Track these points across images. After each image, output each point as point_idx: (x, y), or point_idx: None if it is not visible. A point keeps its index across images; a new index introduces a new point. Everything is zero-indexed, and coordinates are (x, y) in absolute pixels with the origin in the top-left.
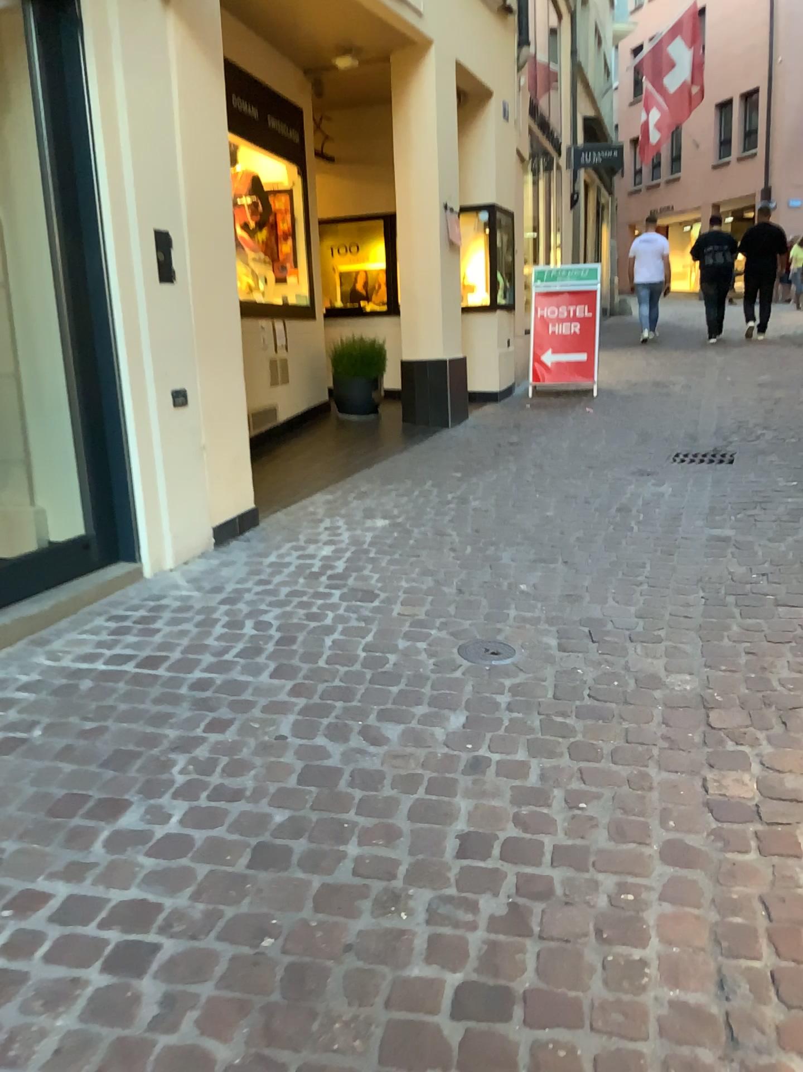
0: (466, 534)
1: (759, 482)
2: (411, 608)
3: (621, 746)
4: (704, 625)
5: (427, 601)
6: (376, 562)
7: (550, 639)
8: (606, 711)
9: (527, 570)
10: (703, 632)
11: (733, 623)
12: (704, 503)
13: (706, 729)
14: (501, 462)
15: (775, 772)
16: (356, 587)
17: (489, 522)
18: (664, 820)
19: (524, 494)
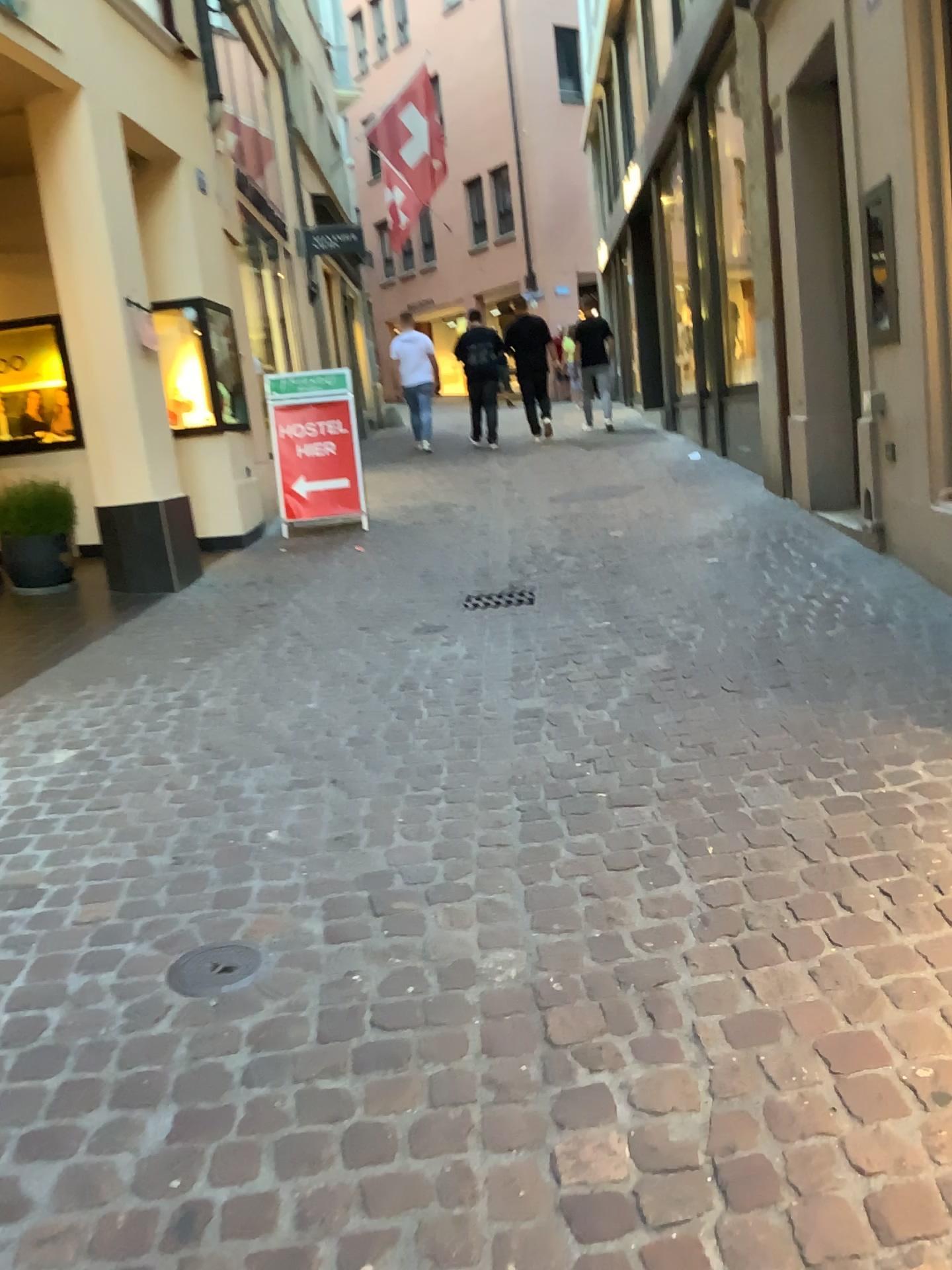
0: (193, 756)
1: (570, 626)
2: (98, 904)
3: (425, 1116)
4: (526, 857)
5: (126, 885)
6: (51, 826)
7: (312, 921)
8: (398, 1049)
9: (279, 804)
10: (526, 870)
11: (562, 846)
12: (508, 663)
13: (547, 1051)
14: (243, 635)
15: (653, 1116)
16: (12, 880)
17: (226, 730)
18: (501, 1263)
19: (275, 679)
